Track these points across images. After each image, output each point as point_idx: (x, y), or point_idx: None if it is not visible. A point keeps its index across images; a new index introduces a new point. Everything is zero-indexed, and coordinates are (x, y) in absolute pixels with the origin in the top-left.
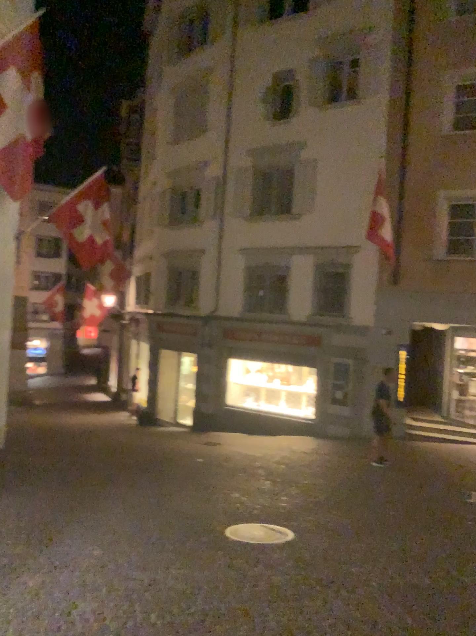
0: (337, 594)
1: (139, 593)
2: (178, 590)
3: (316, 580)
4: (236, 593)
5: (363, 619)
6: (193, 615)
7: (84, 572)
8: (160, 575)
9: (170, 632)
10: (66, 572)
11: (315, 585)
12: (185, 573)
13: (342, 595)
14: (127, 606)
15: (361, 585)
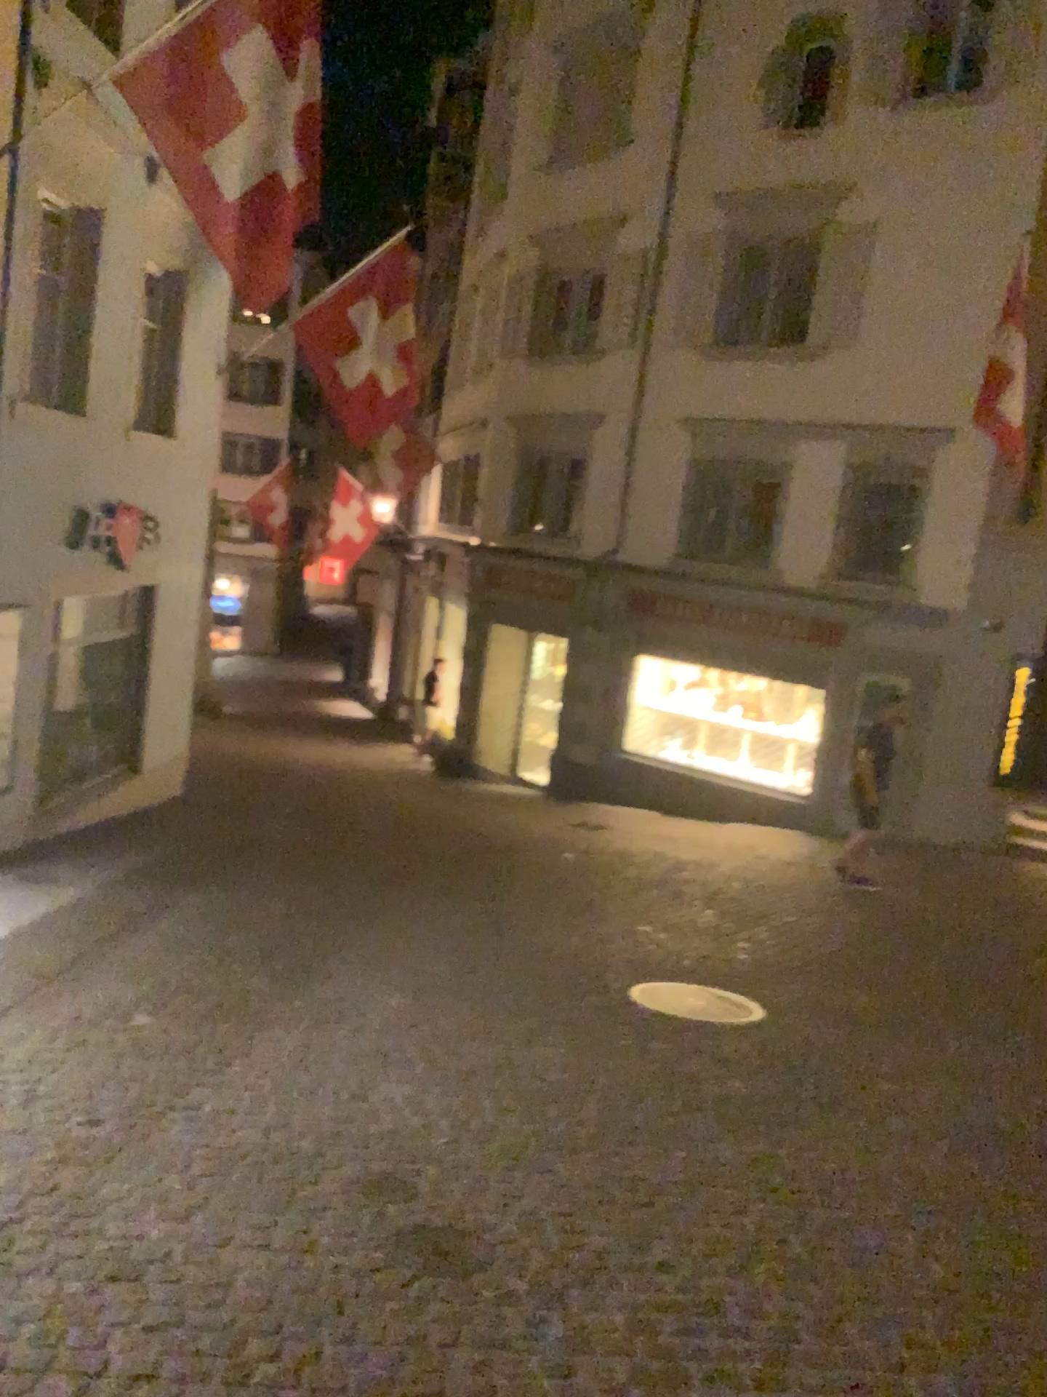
0: (850, 1124)
1: (488, 1077)
2: (557, 1082)
3: (811, 1096)
4: (662, 1098)
5: (897, 1166)
6: (588, 1123)
7: (385, 1033)
8: (521, 1054)
9: (550, 1142)
10: (353, 1029)
11: (809, 1104)
12: (567, 1056)
13: (859, 1126)
14: (469, 1094)
15: (897, 1114)
